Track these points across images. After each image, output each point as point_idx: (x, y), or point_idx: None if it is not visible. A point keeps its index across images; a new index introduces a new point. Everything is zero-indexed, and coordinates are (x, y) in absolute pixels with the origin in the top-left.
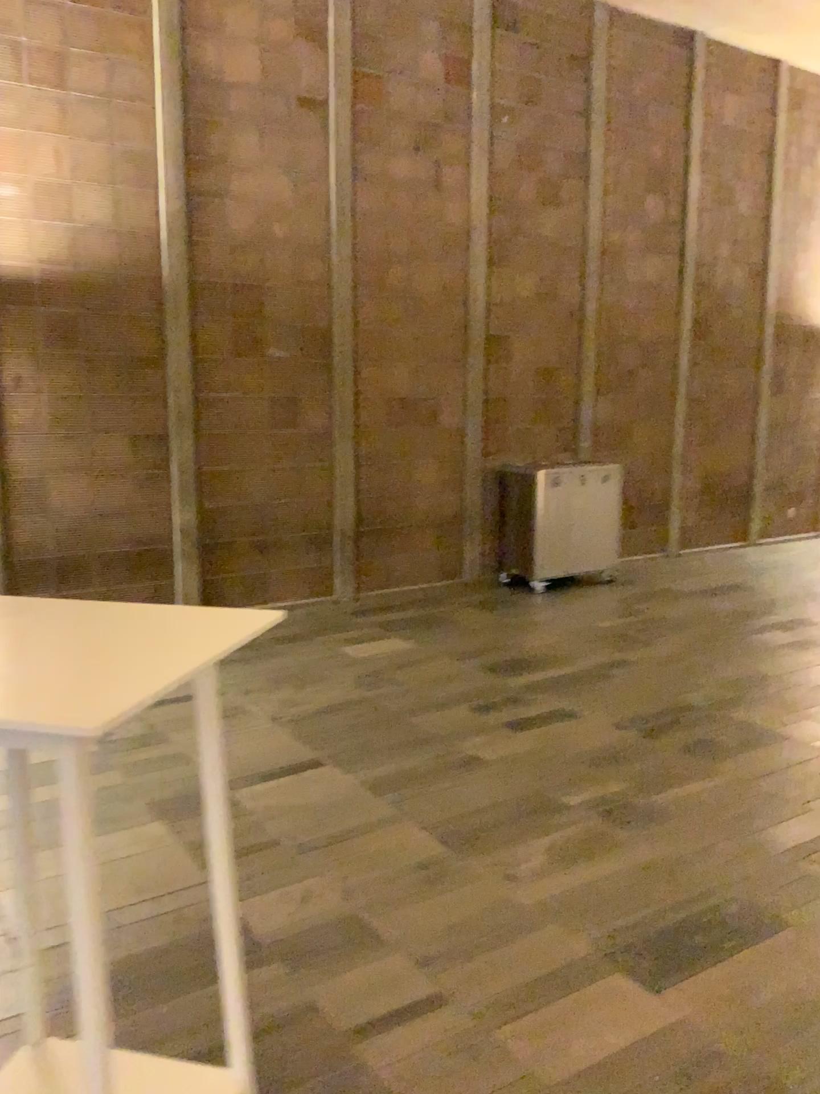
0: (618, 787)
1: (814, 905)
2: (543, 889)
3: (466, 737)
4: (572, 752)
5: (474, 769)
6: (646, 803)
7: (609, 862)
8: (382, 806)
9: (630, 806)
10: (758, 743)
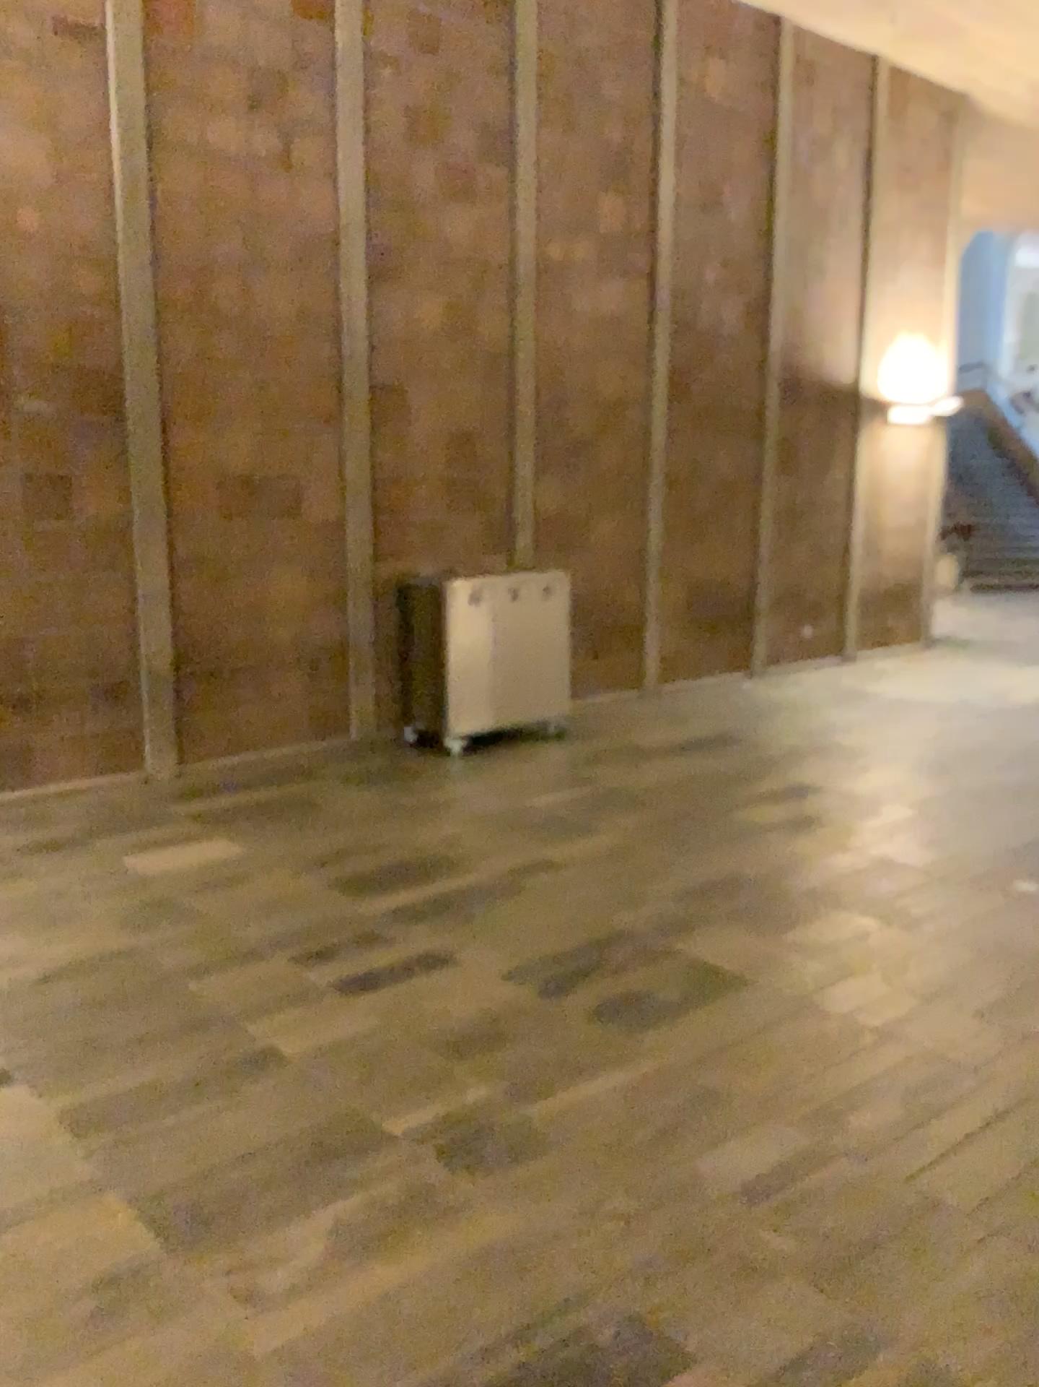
0: (485, 1089)
1: (746, 1308)
2: (301, 1316)
3: (271, 1007)
4: (427, 1026)
5: (262, 1070)
6: (519, 1118)
7: (432, 1245)
8: (83, 1154)
9: (495, 1124)
10: (712, 994)
